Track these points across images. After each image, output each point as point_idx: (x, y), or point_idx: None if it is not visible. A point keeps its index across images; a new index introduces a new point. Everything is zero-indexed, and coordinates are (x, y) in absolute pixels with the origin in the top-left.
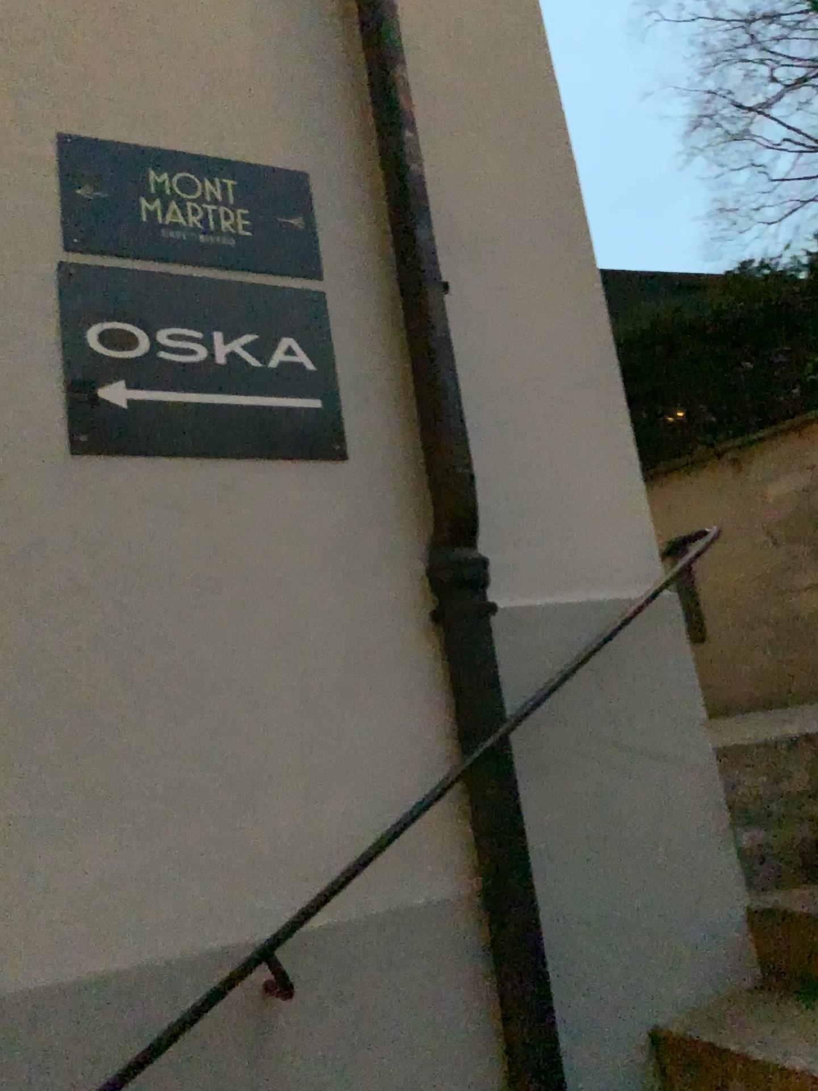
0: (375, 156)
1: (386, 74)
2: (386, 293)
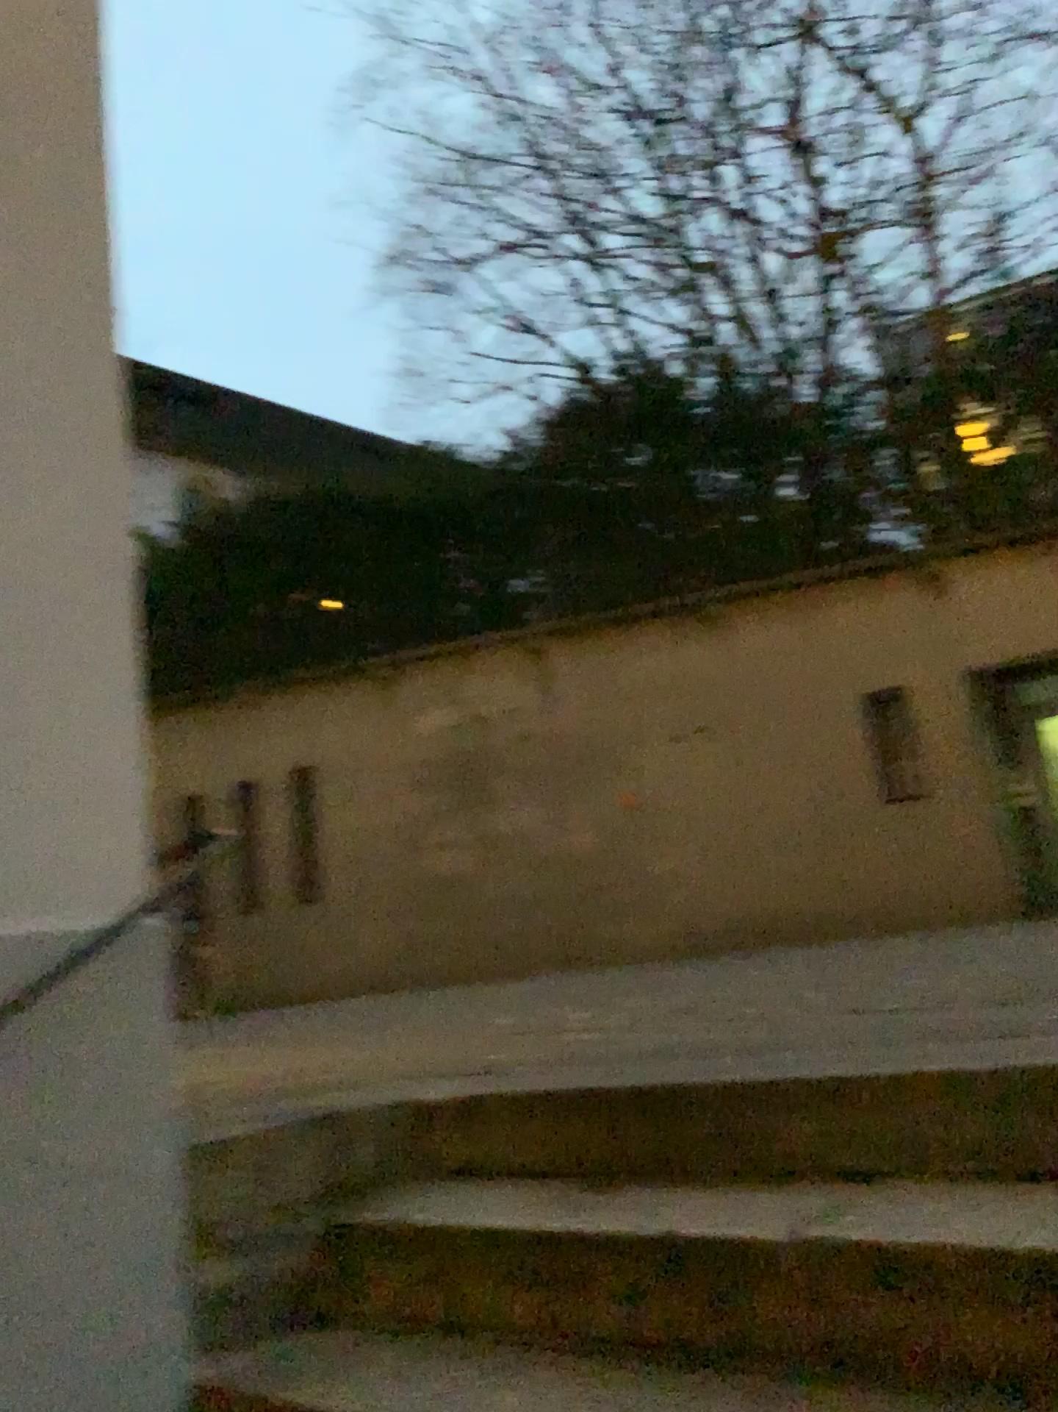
0: None
1: None
2: None
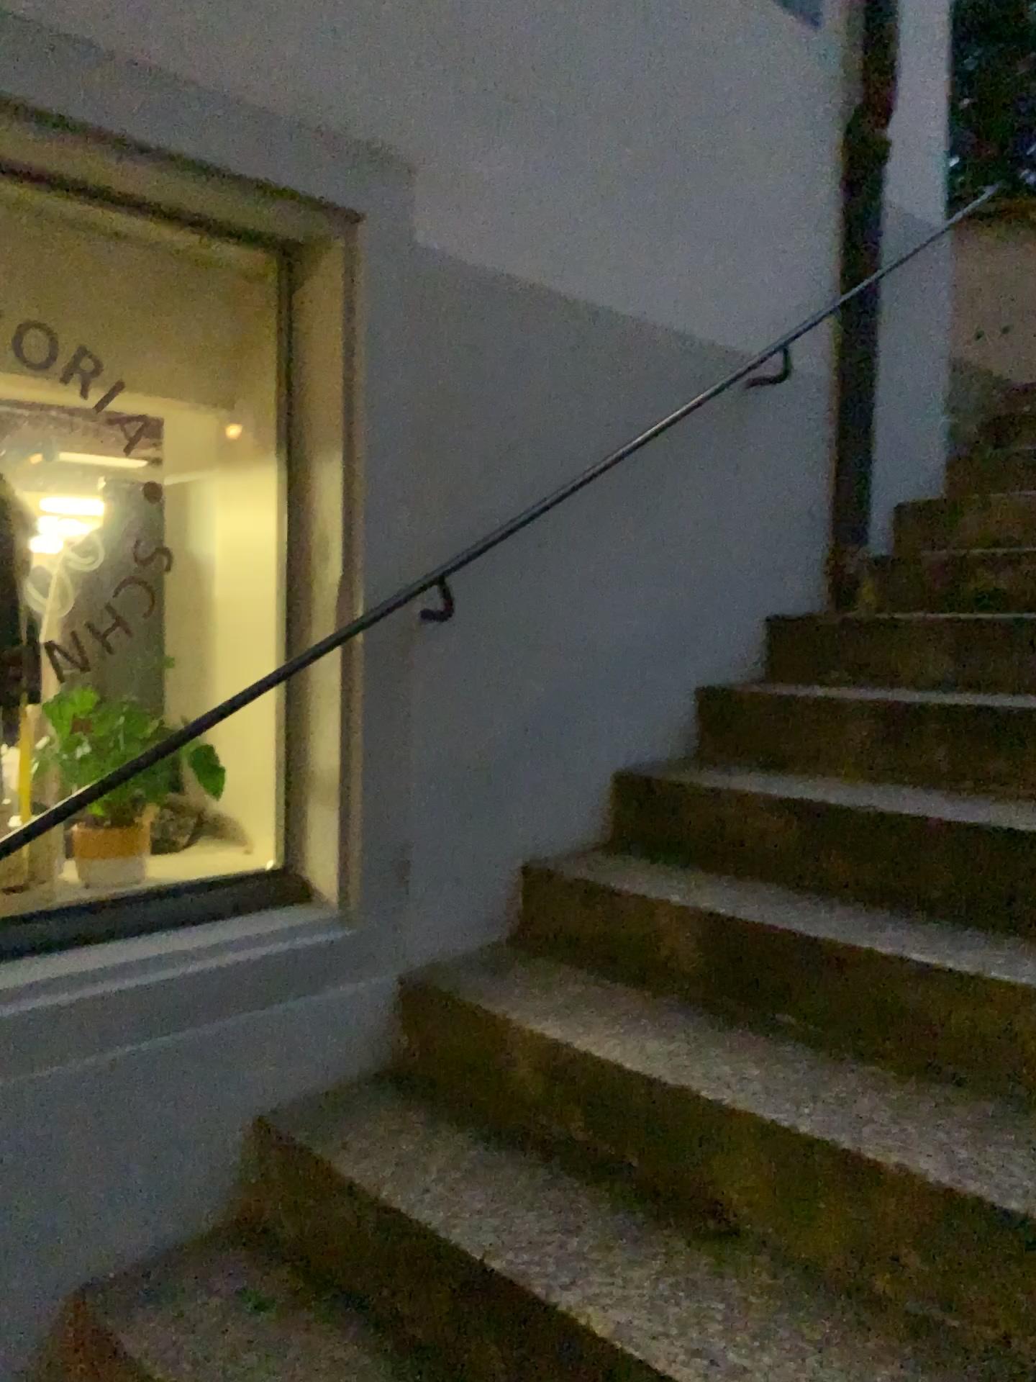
0: None
1: None
2: None
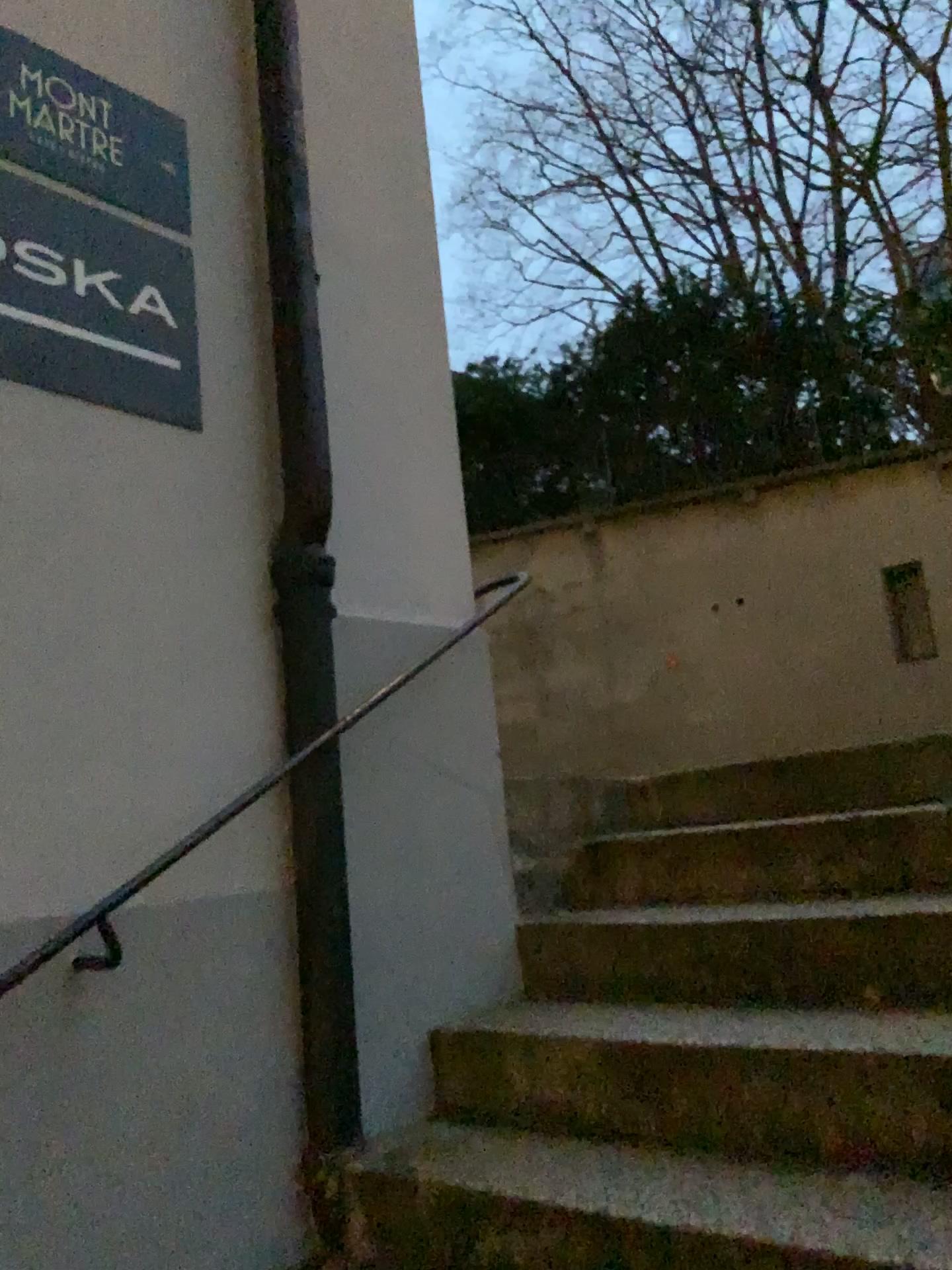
0: (252, 126)
1: (270, 45)
2: (253, 271)
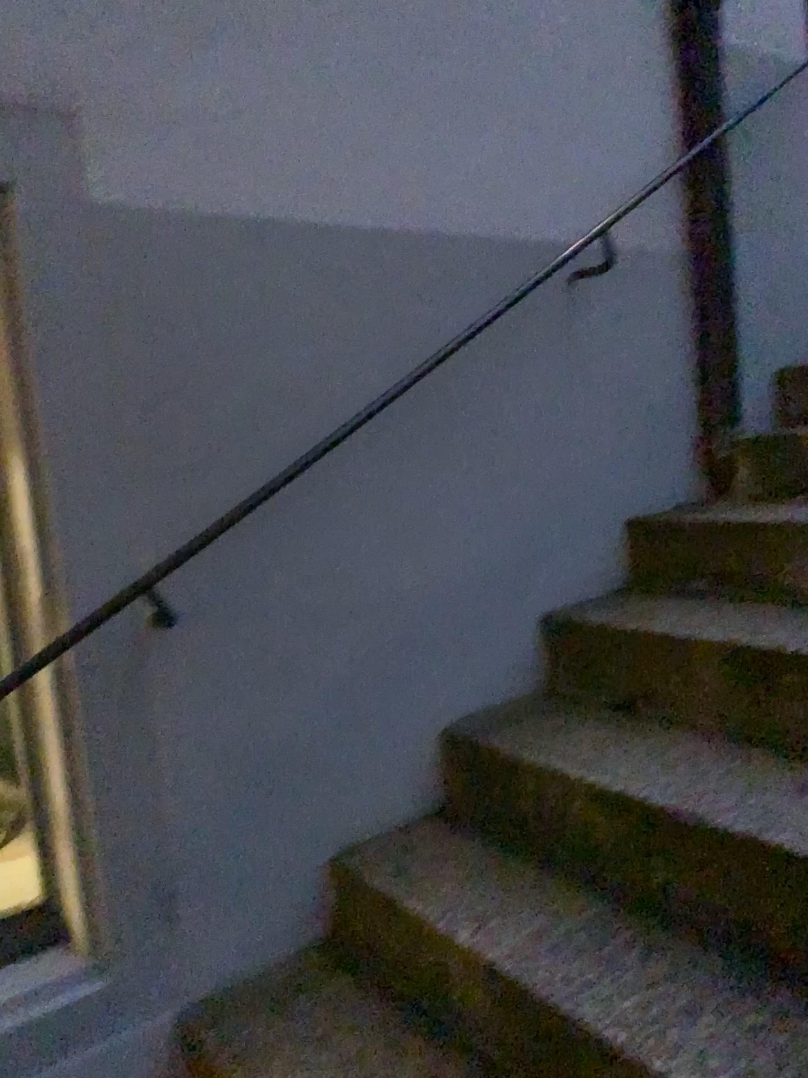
0: None
1: None
2: None
